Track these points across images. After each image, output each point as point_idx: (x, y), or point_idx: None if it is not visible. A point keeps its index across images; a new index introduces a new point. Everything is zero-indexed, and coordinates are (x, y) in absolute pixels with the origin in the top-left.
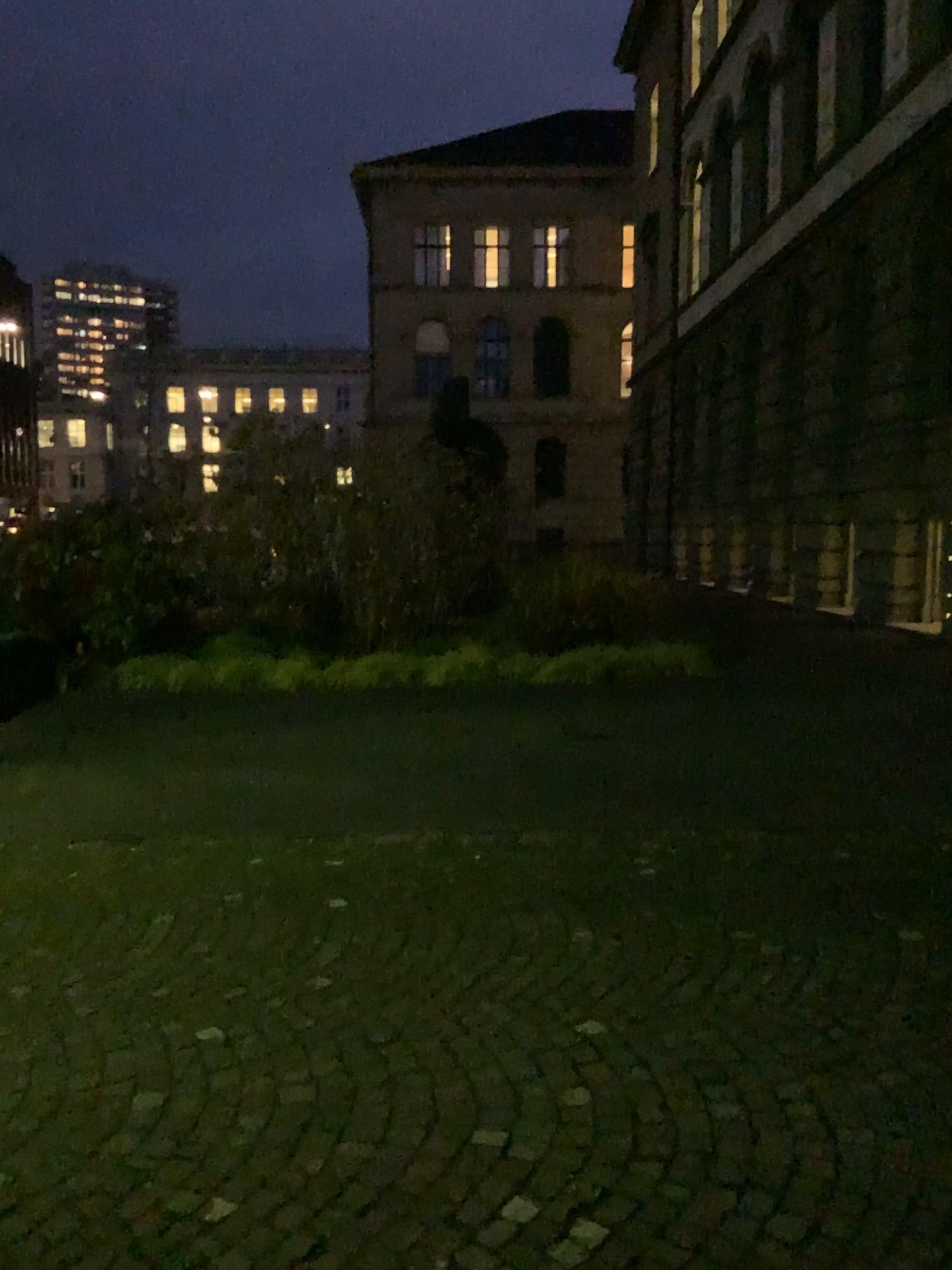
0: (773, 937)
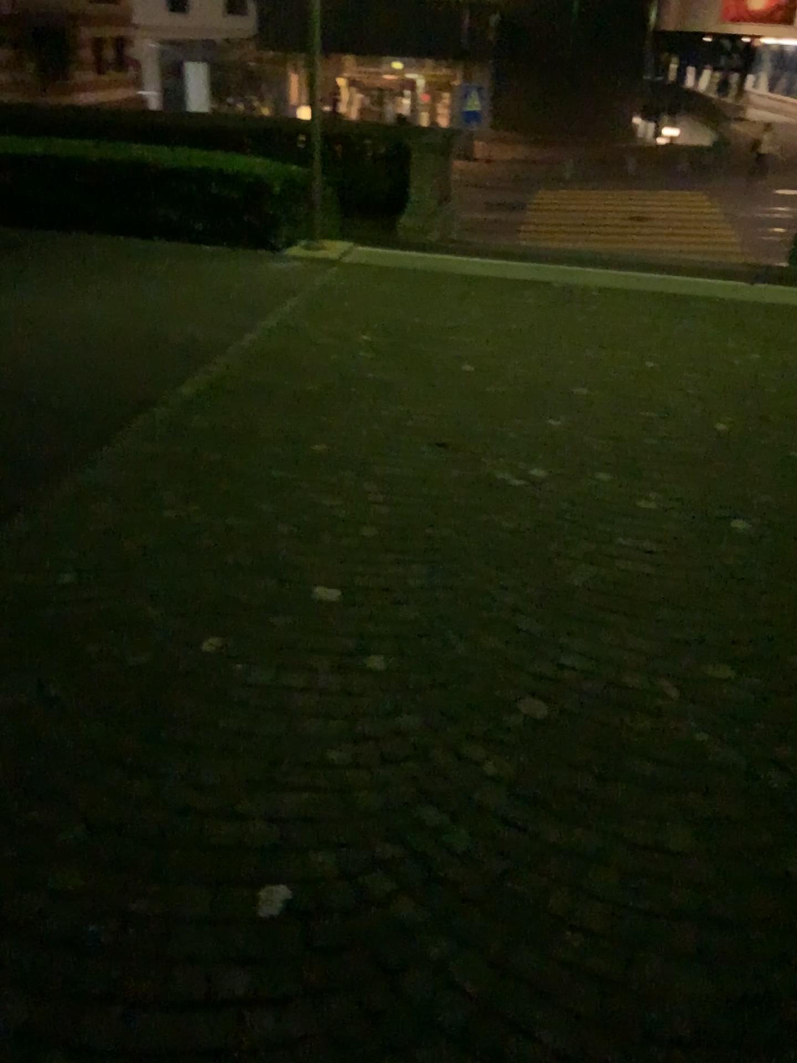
0: None
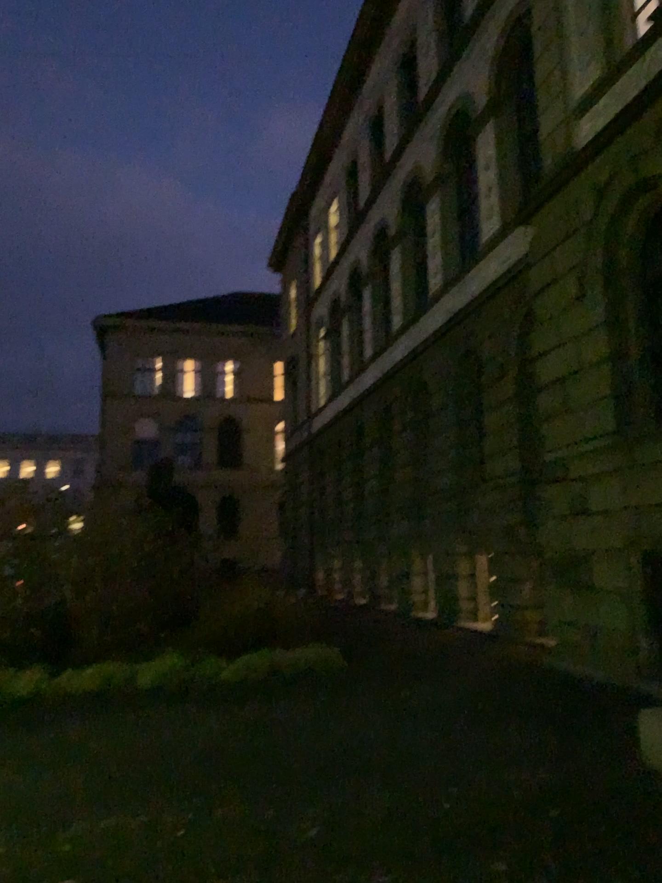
0: (403, 875)
